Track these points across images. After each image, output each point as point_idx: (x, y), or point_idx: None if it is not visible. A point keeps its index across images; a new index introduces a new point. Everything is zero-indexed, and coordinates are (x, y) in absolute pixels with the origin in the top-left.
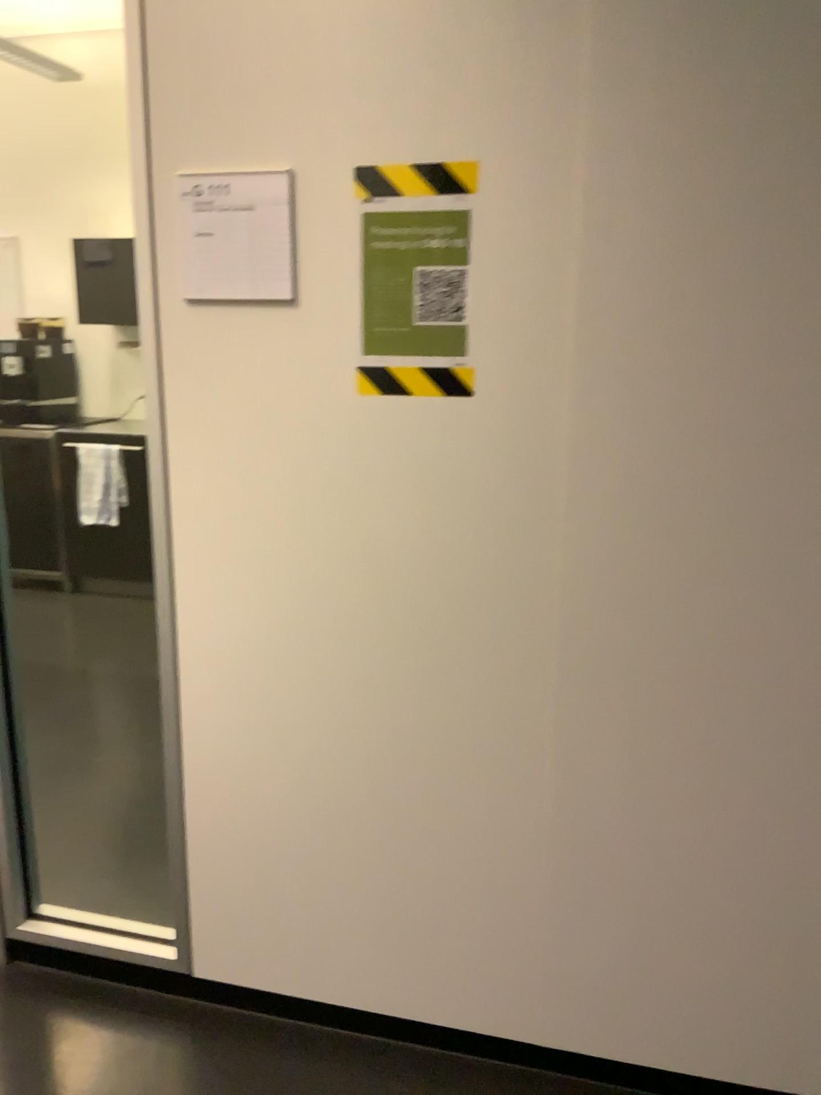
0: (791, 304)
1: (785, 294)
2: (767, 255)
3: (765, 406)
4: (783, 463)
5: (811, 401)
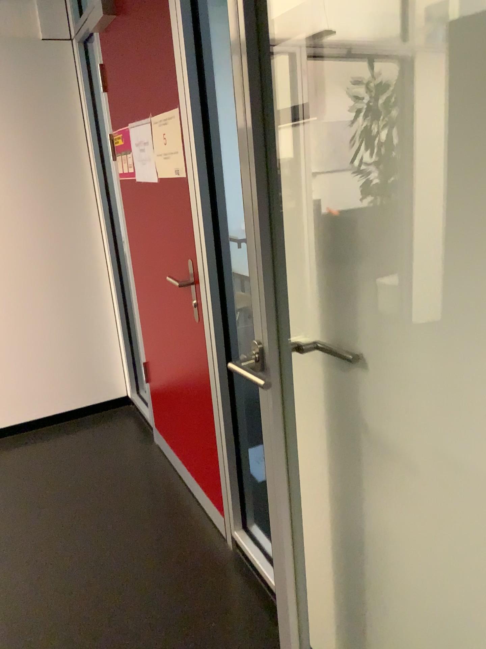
0: (13, 171)
1: (10, 168)
2: (2, 158)
3: (14, 201)
4: (24, 216)
5: (26, 198)
